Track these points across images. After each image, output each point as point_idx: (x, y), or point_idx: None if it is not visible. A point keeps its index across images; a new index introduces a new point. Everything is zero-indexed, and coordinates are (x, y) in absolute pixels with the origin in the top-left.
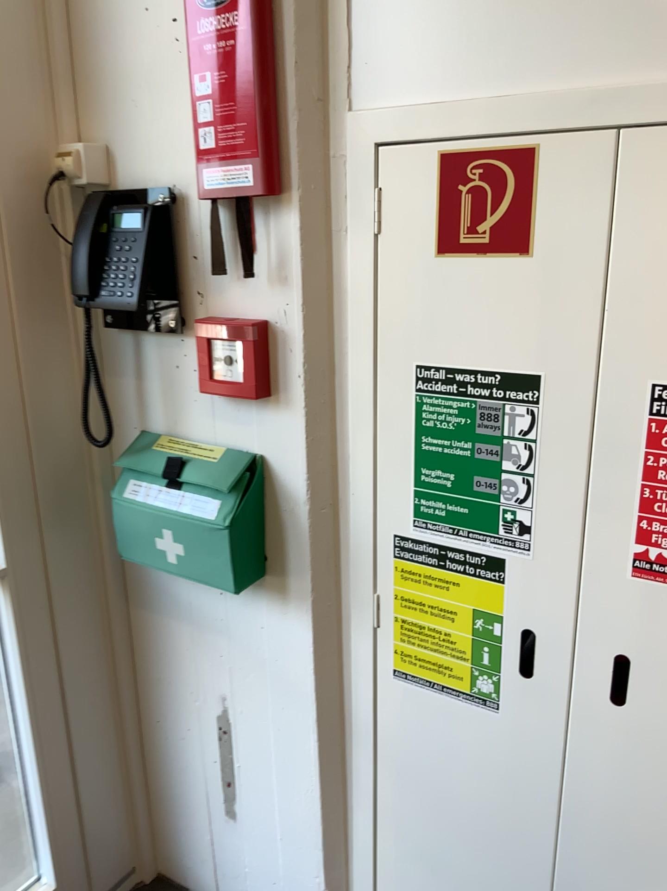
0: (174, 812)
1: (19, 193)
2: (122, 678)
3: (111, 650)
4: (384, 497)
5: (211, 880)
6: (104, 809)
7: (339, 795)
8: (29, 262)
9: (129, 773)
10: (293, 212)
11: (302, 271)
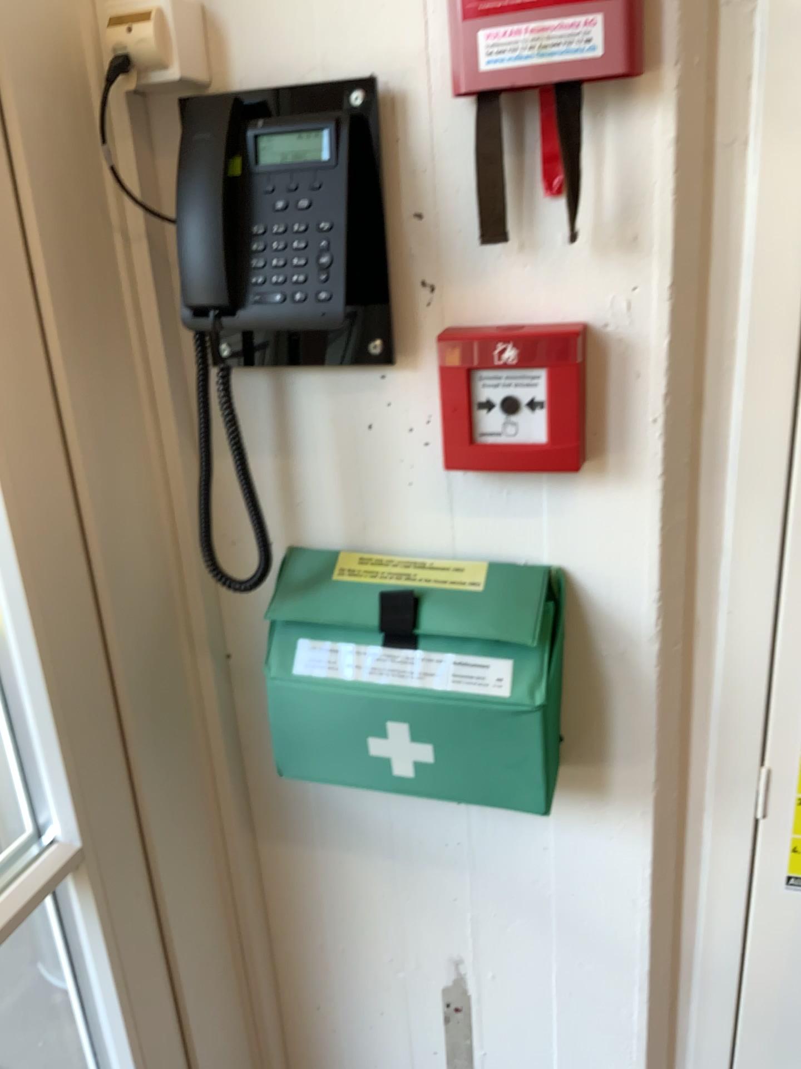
0: None
1: (51, 99)
2: (254, 956)
3: (235, 918)
4: (798, 609)
5: None
6: None
7: (673, 1068)
8: (76, 245)
9: None
10: (667, 112)
11: (680, 227)
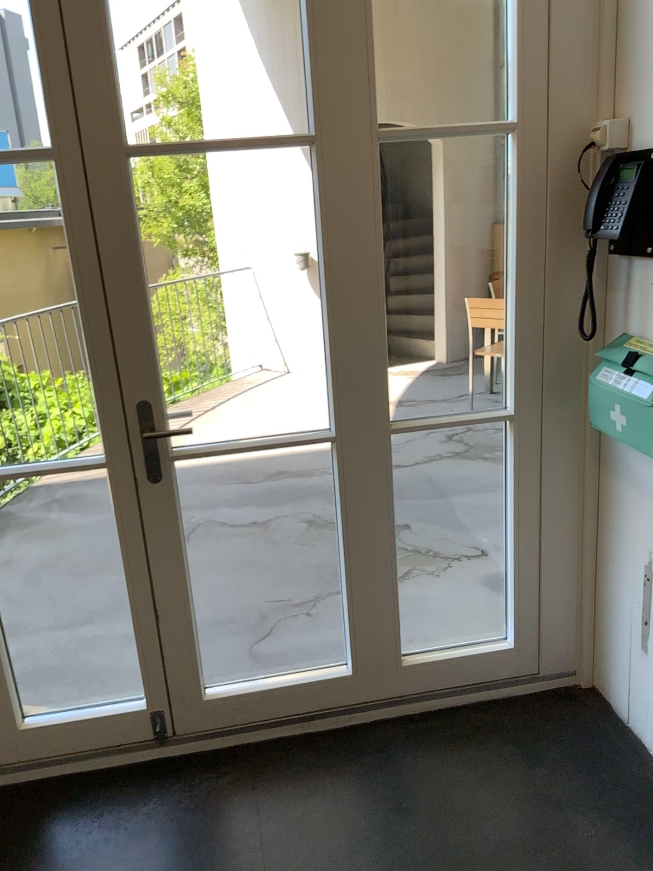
0: (609, 641)
1: (559, 160)
2: (585, 523)
3: (580, 500)
4: None
5: (625, 703)
6: (556, 614)
7: None
8: (559, 207)
9: (580, 598)
10: None
11: None
